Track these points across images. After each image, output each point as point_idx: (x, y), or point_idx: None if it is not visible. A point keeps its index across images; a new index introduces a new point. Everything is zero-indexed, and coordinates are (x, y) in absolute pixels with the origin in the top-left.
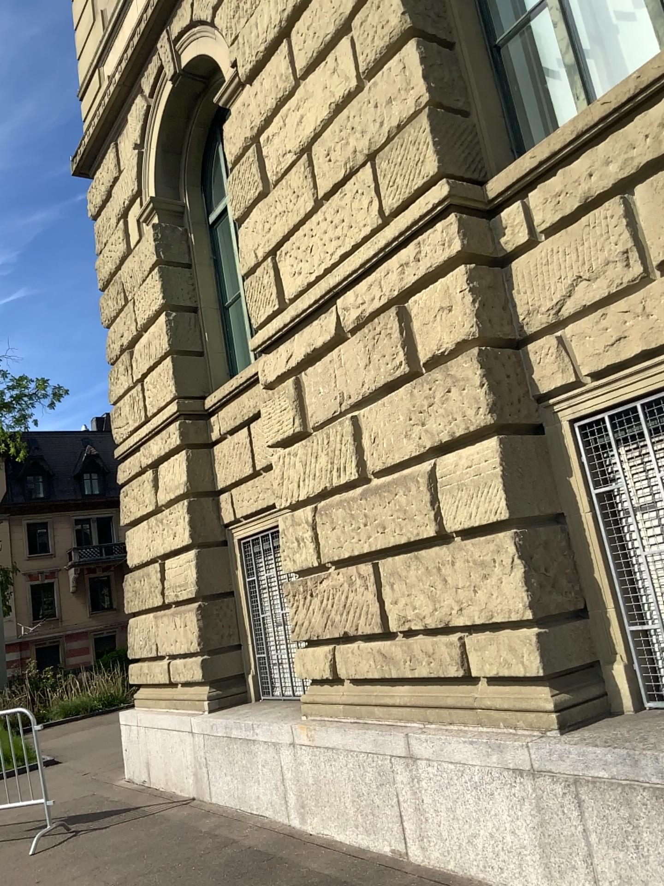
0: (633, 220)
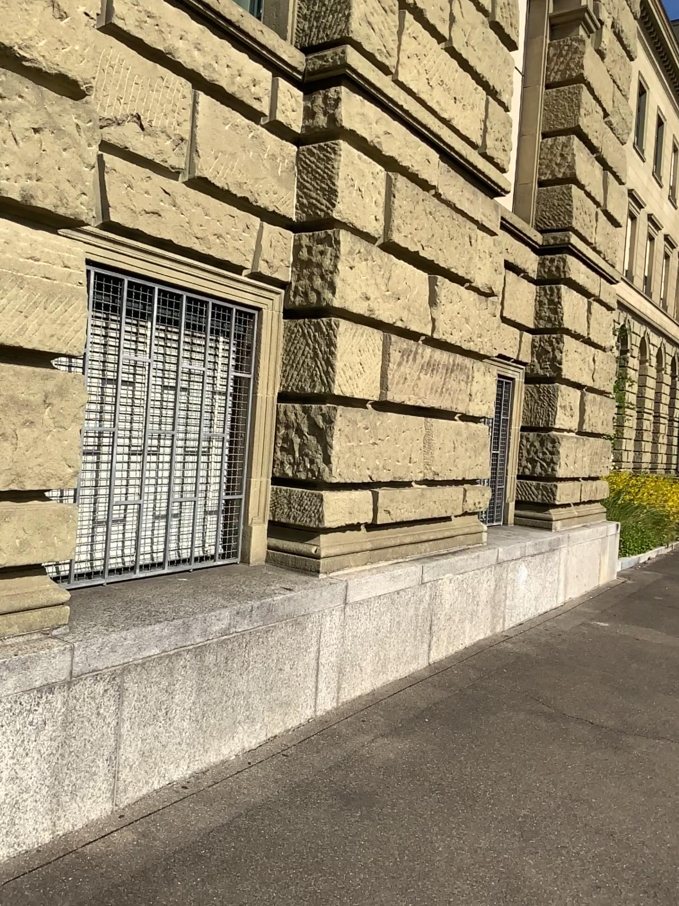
0: (200, 123)
